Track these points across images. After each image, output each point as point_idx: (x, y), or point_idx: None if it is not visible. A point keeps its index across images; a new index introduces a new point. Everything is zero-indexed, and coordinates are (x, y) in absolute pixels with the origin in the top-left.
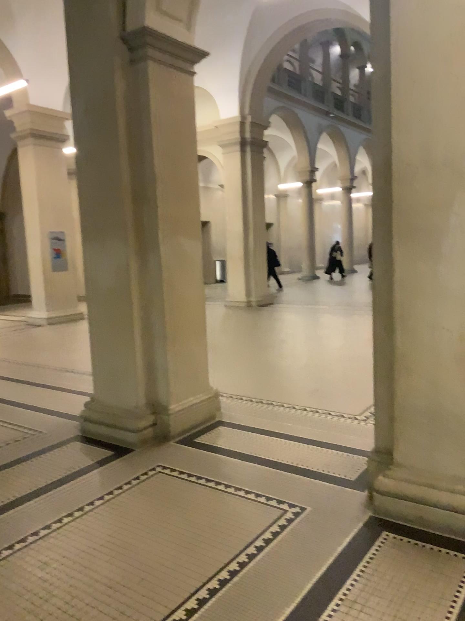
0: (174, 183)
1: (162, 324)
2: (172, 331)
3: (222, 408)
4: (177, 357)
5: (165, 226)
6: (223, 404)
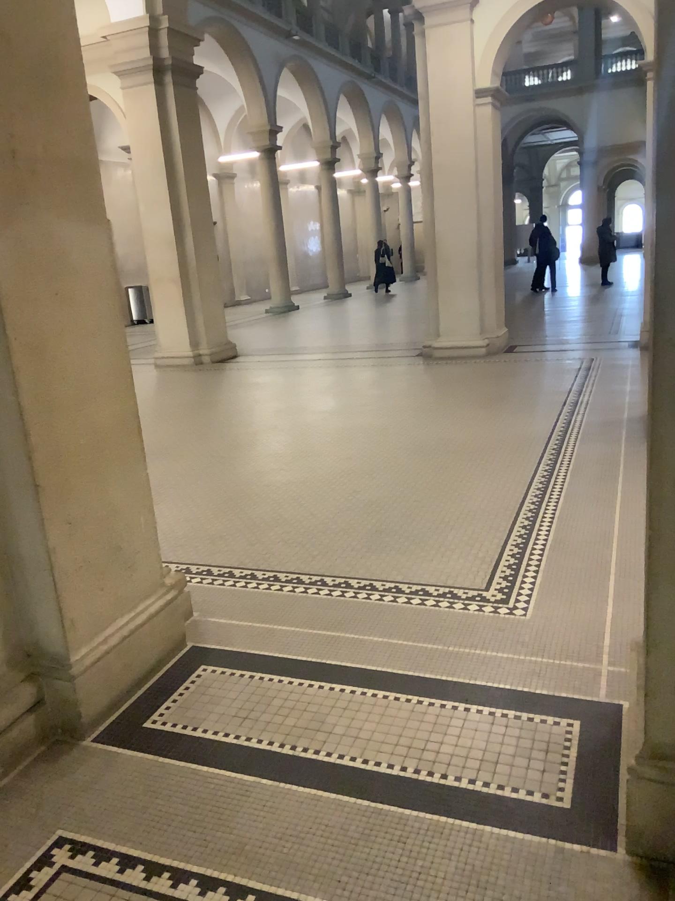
0: (14, 58)
1: (29, 452)
2: (57, 463)
3: (197, 605)
4: (80, 525)
5: (4, 183)
6: (197, 594)
